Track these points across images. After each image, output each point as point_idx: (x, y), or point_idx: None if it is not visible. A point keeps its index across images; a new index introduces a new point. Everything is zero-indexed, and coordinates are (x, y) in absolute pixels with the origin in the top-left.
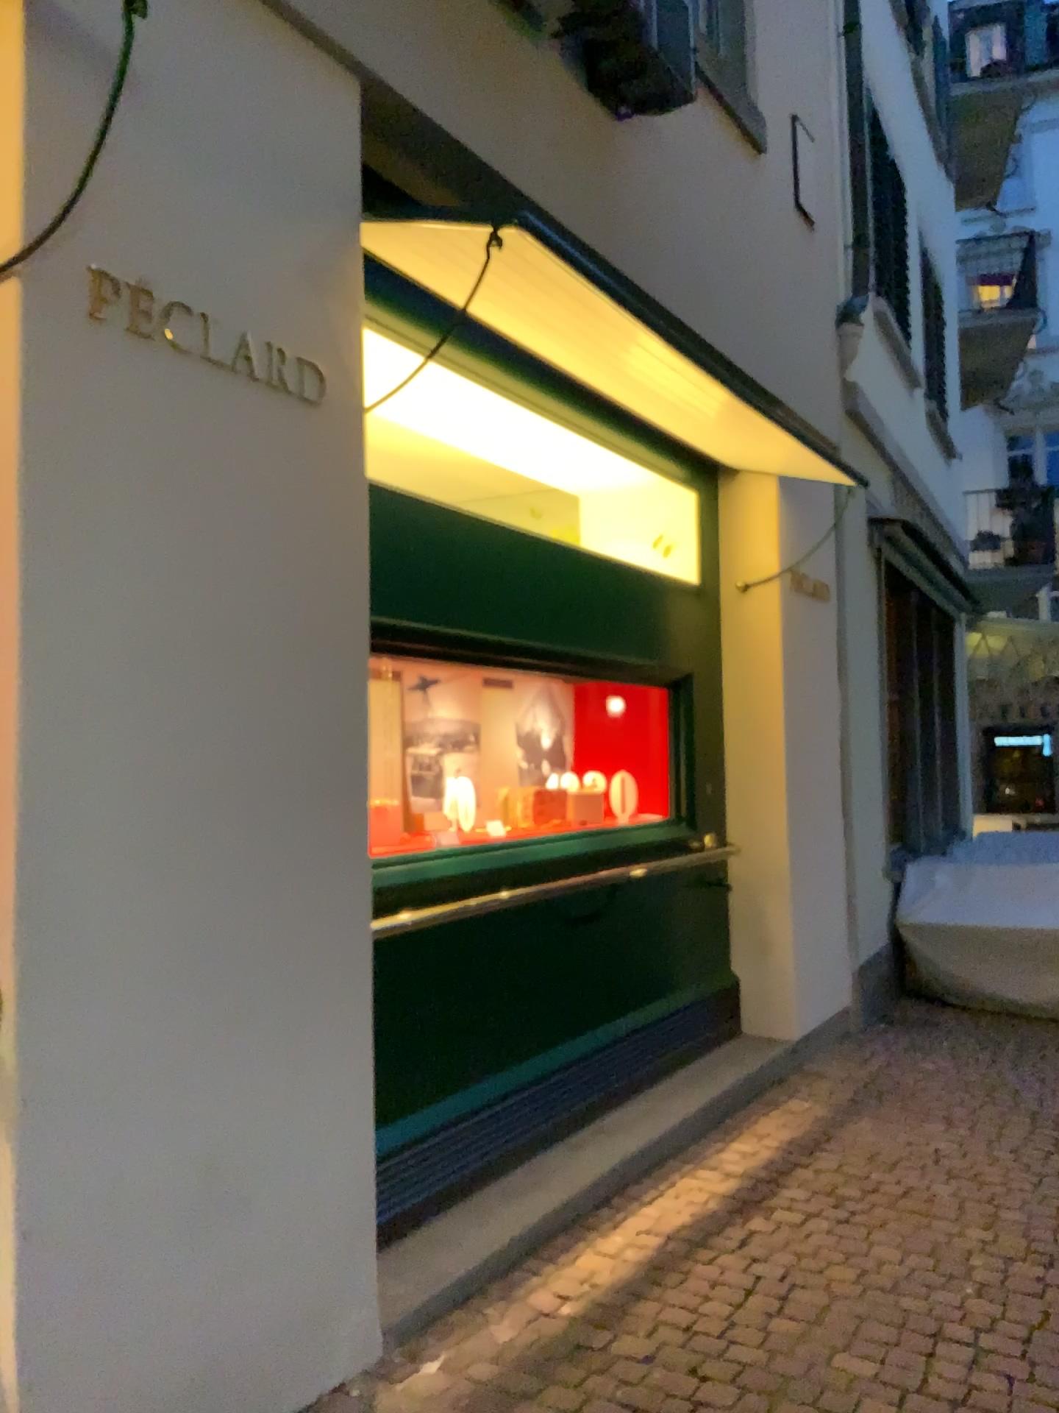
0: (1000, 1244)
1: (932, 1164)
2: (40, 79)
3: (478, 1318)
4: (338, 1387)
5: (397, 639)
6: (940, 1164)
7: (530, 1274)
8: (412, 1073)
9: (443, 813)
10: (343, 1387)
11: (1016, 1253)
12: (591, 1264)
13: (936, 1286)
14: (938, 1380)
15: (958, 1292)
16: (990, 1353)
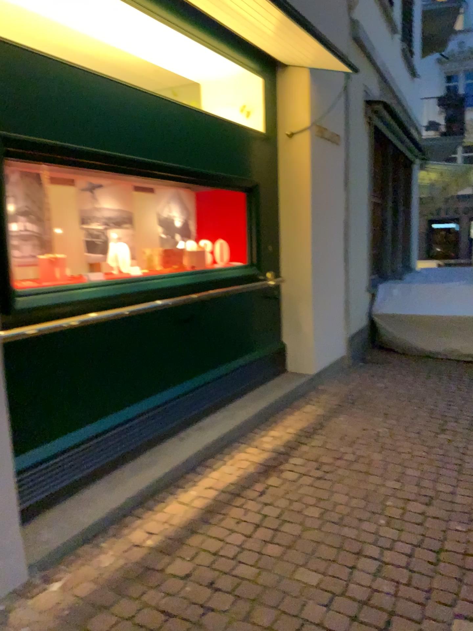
0: (402, 491)
1: (373, 442)
2: None
3: (94, 552)
4: None
5: (44, 153)
6: (377, 442)
7: (134, 521)
8: (71, 410)
9: (109, 262)
10: None
11: (409, 497)
12: (171, 512)
13: (362, 521)
14: (353, 586)
15: (374, 524)
16: (387, 565)
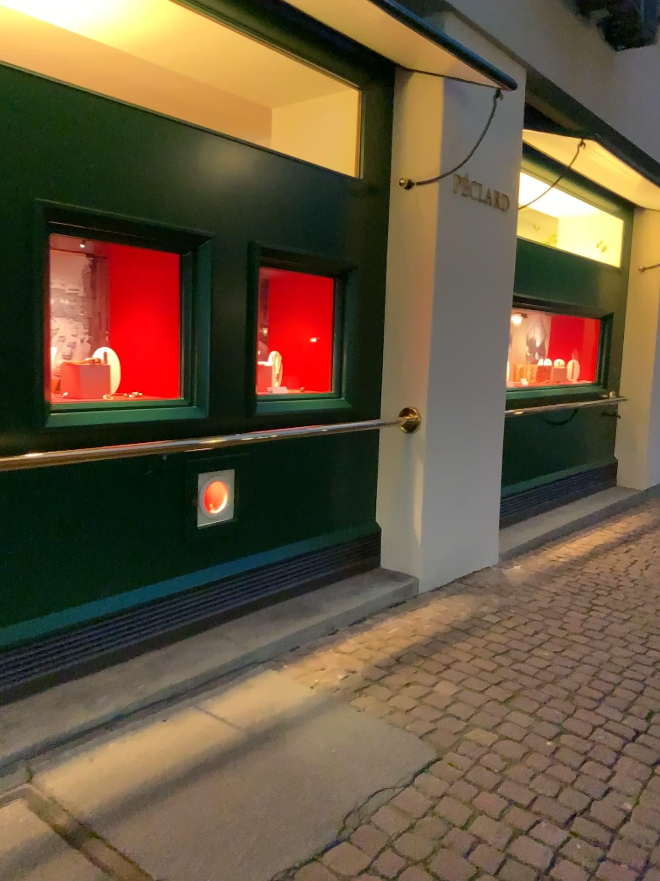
0: None
1: None
2: (446, 108)
3: (530, 557)
4: (489, 566)
5: None
6: None
7: (545, 548)
8: None
9: None
10: (490, 567)
11: None
12: (568, 548)
13: None
14: None
15: None
16: None
